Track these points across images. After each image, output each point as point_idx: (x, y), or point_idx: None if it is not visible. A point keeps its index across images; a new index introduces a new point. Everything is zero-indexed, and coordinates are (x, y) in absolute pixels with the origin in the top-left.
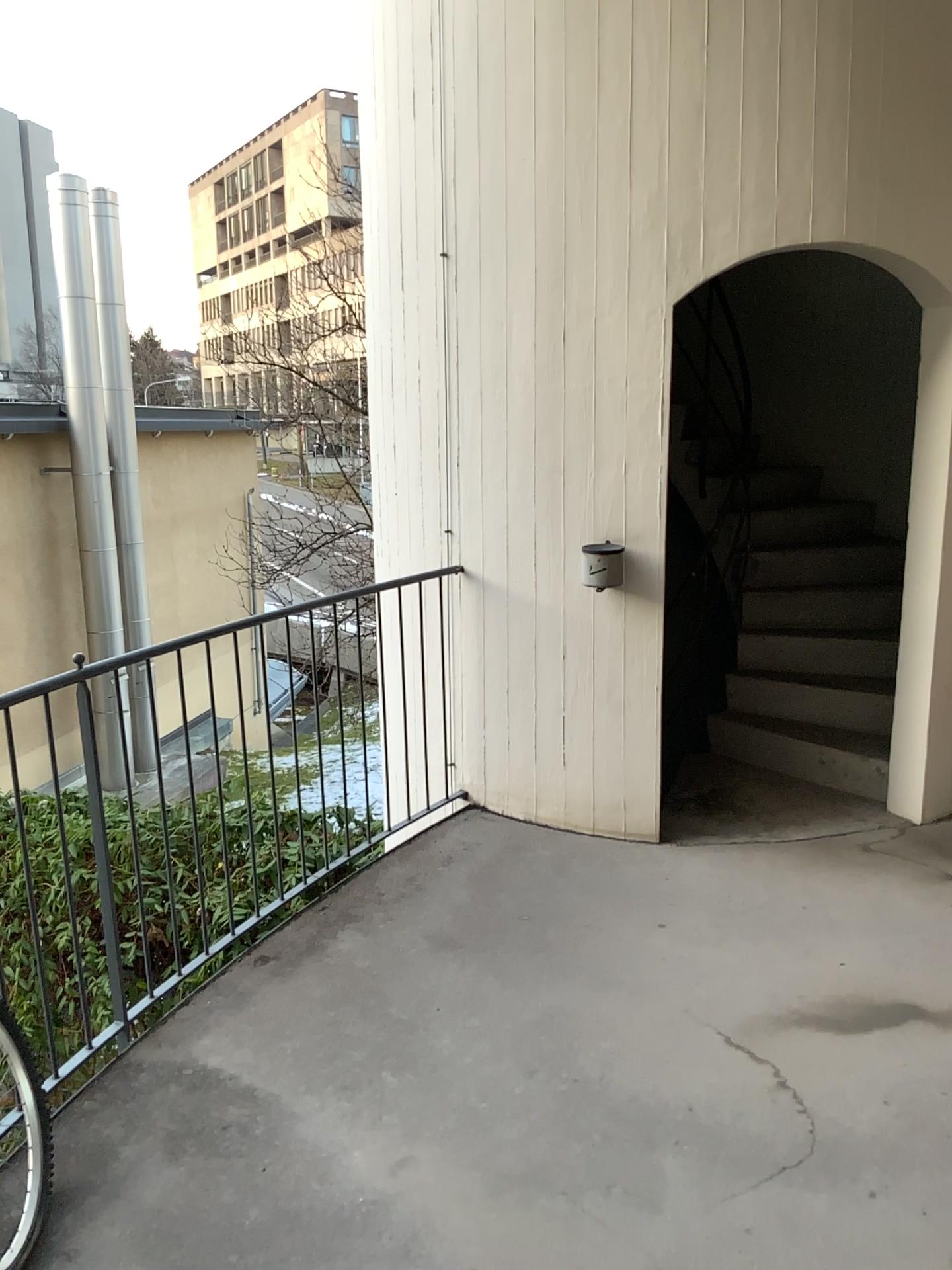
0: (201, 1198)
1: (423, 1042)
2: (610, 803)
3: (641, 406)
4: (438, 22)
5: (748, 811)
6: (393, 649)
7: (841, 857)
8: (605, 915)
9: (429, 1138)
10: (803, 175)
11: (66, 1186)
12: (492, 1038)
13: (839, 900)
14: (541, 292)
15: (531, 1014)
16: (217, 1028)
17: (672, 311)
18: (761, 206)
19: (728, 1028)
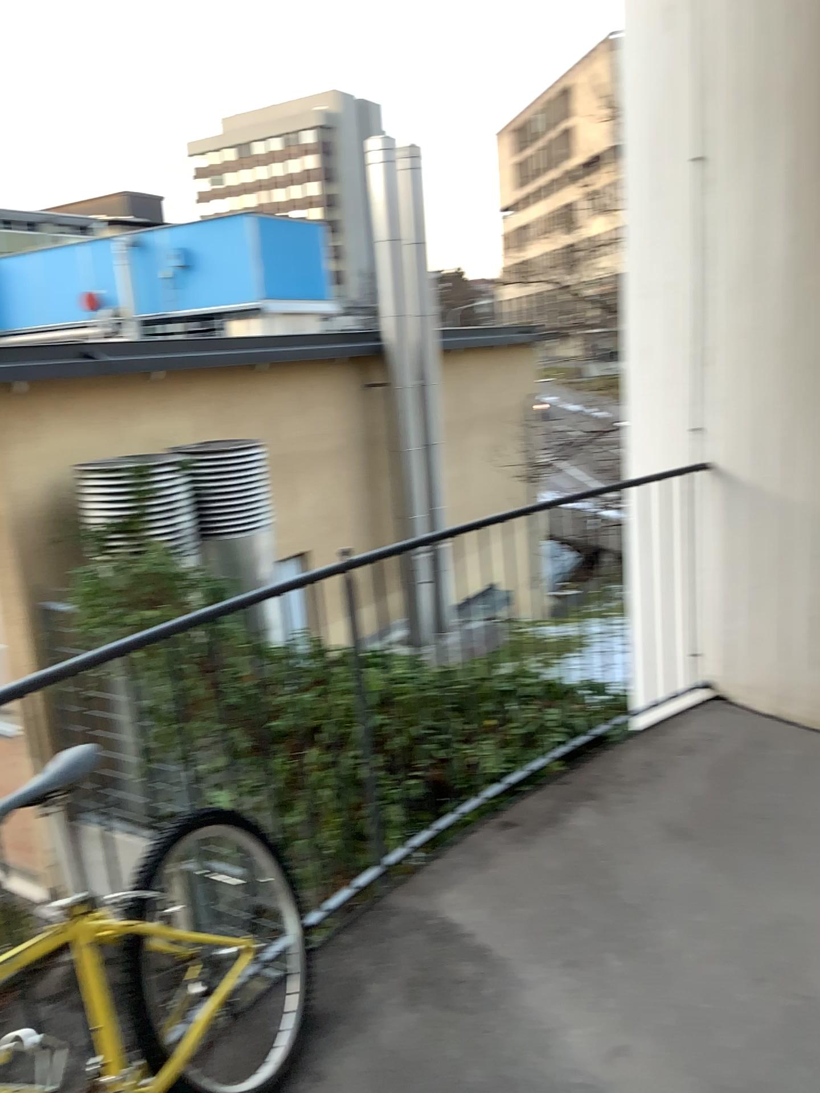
0: (430, 1045)
1: (647, 928)
2: None
3: None
4: None
5: None
6: (641, 543)
7: None
8: None
9: (645, 1029)
10: None
11: (321, 1009)
12: (717, 935)
13: None
14: (795, 188)
15: (761, 916)
16: (459, 884)
17: None
18: None
19: None
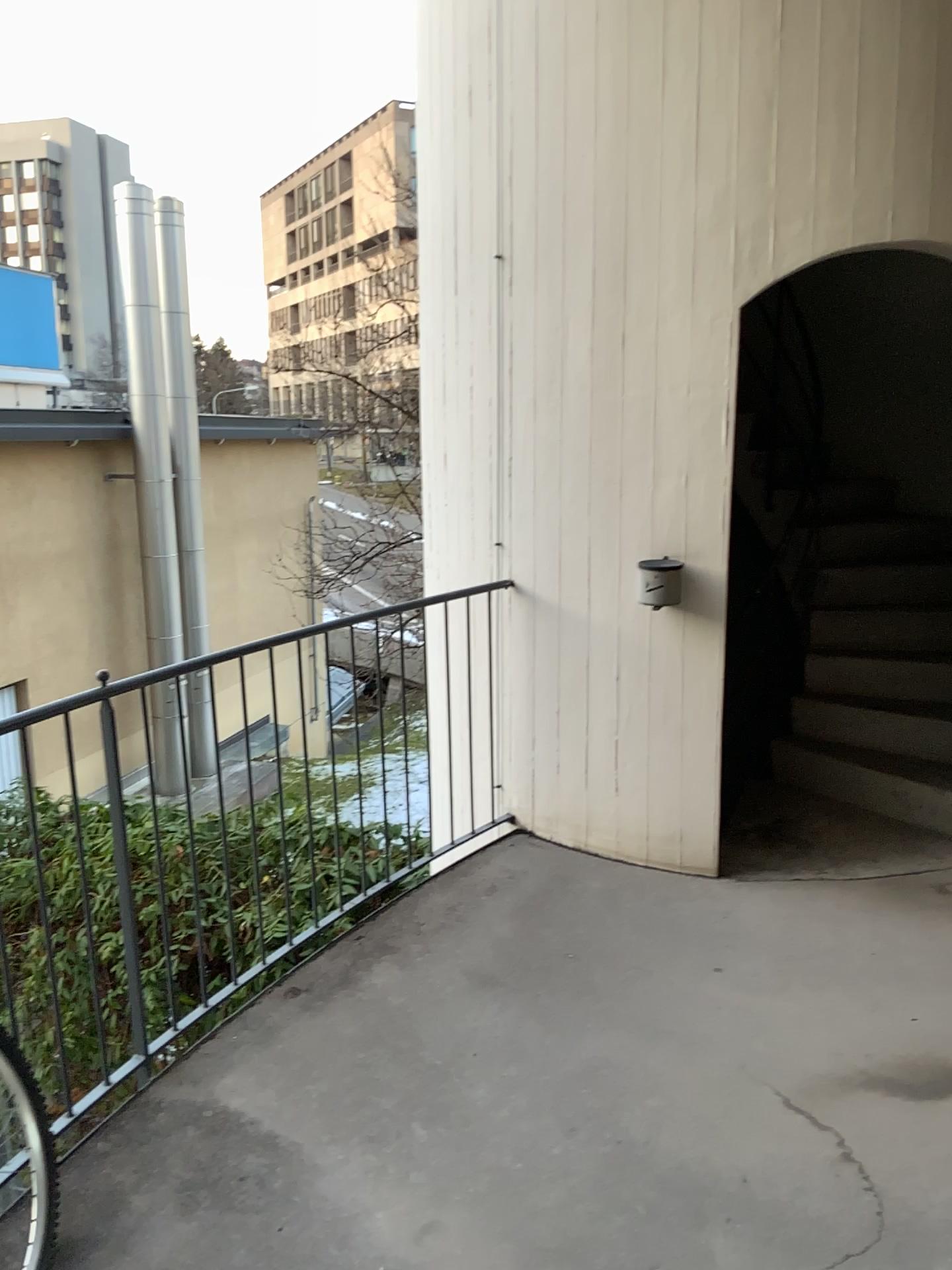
0: (211, 1258)
1: (456, 1090)
2: (664, 833)
3: (704, 415)
4: (497, 16)
5: (812, 845)
6: (441, 665)
7: (913, 898)
8: (657, 955)
9: (457, 1201)
10: (882, 170)
11: (71, 1238)
12: (530, 1089)
13: (911, 947)
14: (600, 295)
15: (574, 1063)
16: (241, 1065)
17: (738, 315)
18: (835, 203)
19: (787, 1089)
